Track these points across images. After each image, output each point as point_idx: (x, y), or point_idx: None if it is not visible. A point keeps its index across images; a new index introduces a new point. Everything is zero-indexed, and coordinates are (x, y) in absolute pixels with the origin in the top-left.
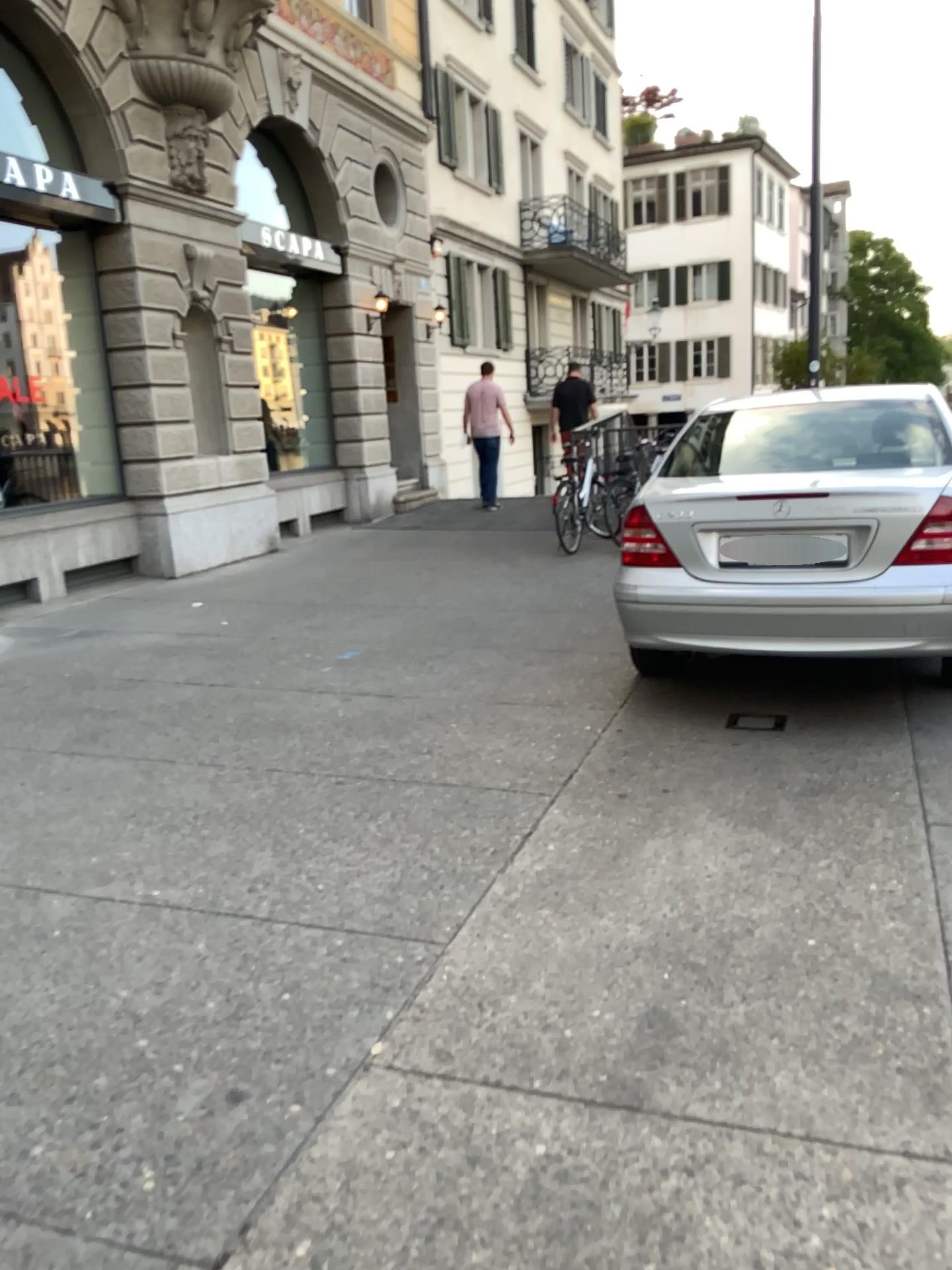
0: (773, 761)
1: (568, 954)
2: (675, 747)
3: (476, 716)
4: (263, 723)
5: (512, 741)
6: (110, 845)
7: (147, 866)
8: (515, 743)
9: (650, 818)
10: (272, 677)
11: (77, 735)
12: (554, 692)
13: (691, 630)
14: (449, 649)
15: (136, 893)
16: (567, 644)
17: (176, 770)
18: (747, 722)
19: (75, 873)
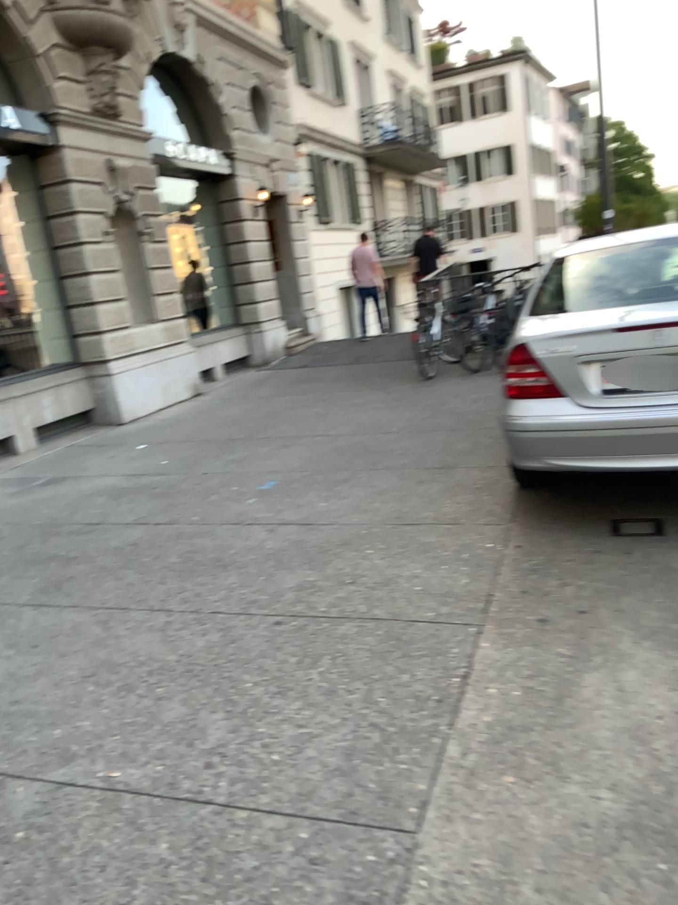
0: (669, 568)
1: (548, 833)
2: (573, 559)
3: (389, 539)
4: (204, 560)
5: (425, 563)
6: (73, 710)
7: (109, 735)
8: (429, 565)
9: (578, 643)
10: (207, 513)
11: (43, 585)
12: (450, 509)
13: (578, 453)
14: (353, 474)
15: (99, 772)
16: (450, 462)
17: (132, 618)
18: (630, 528)
19: (40, 749)
